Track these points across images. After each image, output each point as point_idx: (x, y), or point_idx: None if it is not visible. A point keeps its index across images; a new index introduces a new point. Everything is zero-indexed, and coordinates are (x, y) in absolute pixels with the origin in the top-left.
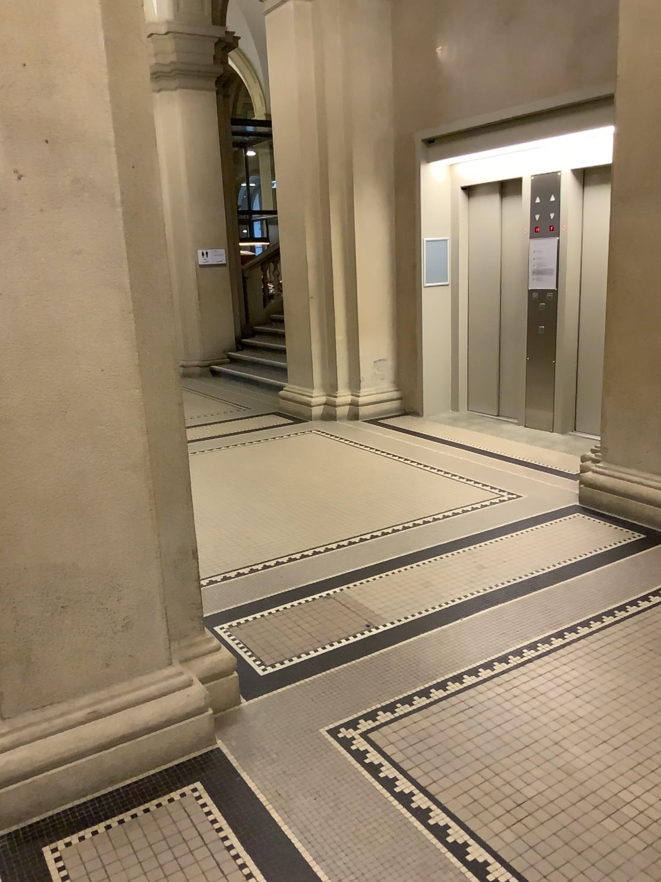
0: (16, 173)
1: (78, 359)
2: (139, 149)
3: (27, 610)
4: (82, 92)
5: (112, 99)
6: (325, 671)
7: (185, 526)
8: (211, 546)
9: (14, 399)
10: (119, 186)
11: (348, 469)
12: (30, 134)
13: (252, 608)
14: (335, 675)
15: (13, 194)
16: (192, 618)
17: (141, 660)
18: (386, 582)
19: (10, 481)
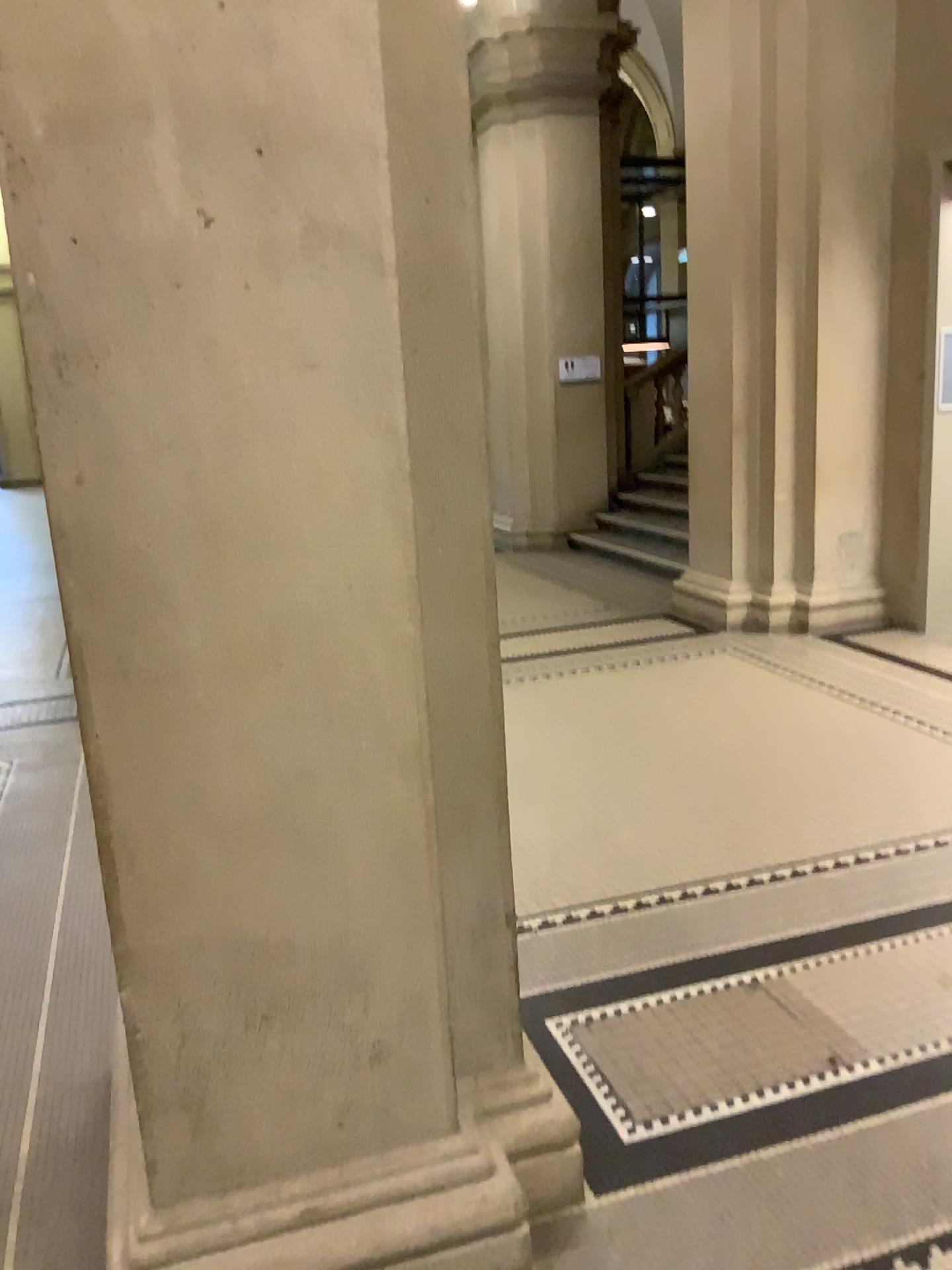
0: (199, 212)
1: (304, 564)
2: (440, 166)
3: (202, 1017)
4: (331, 54)
5: (393, 69)
6: (746, 1151)
7: (496, 866)
8: (551, 850)
9: (187, 638)
10: (399, 235)
11: (790, 725)
12: (228, 136)
13: (614, 988)
14: (766, 1164)
15: (192, 253)
16: (503, 1031)
17: (402, 1118)
18: (864, 964)
19: (175, 787)
